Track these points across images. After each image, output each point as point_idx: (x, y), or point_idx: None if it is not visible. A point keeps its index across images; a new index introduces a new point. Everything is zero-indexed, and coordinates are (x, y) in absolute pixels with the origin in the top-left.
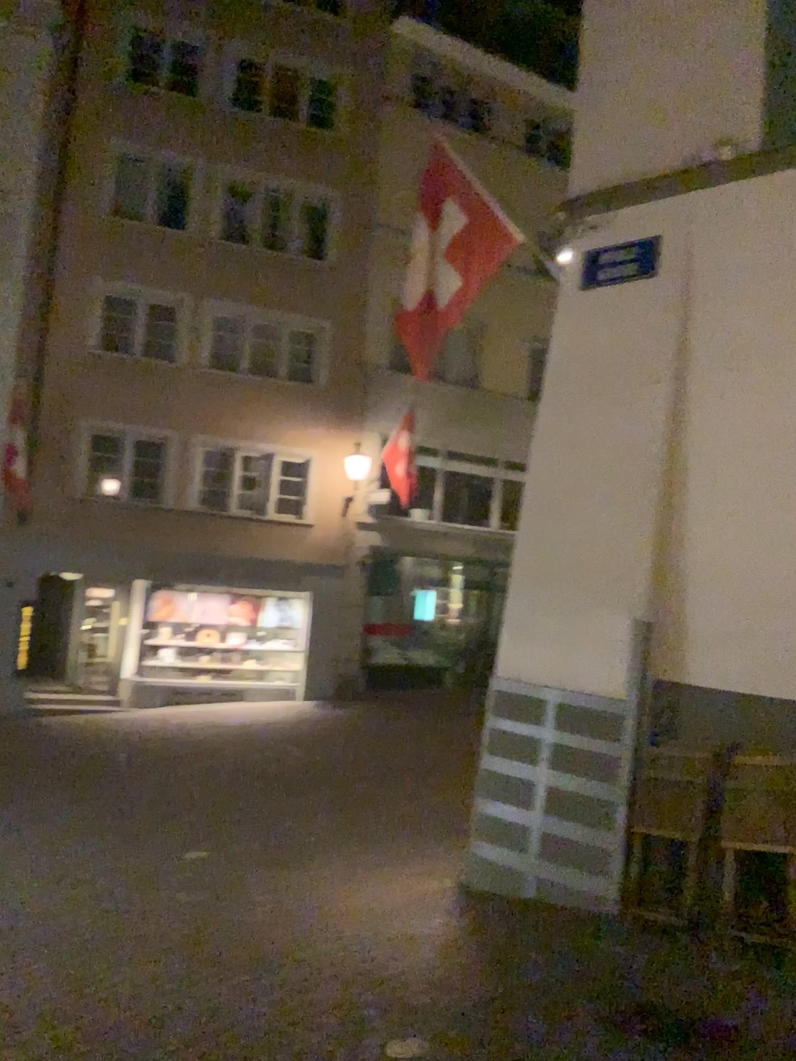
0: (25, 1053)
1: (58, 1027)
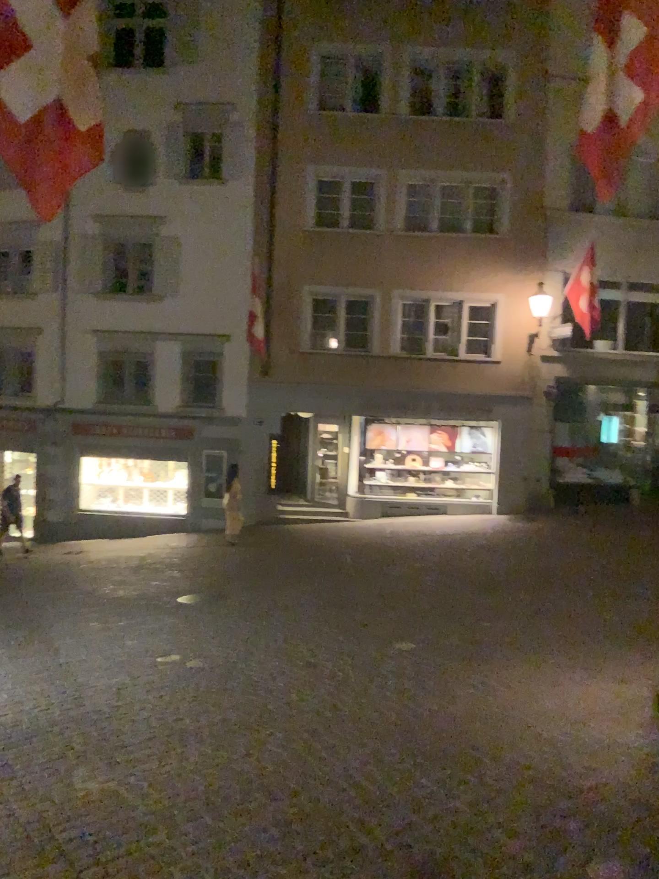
0: (266, 820)
1: (294, 799)
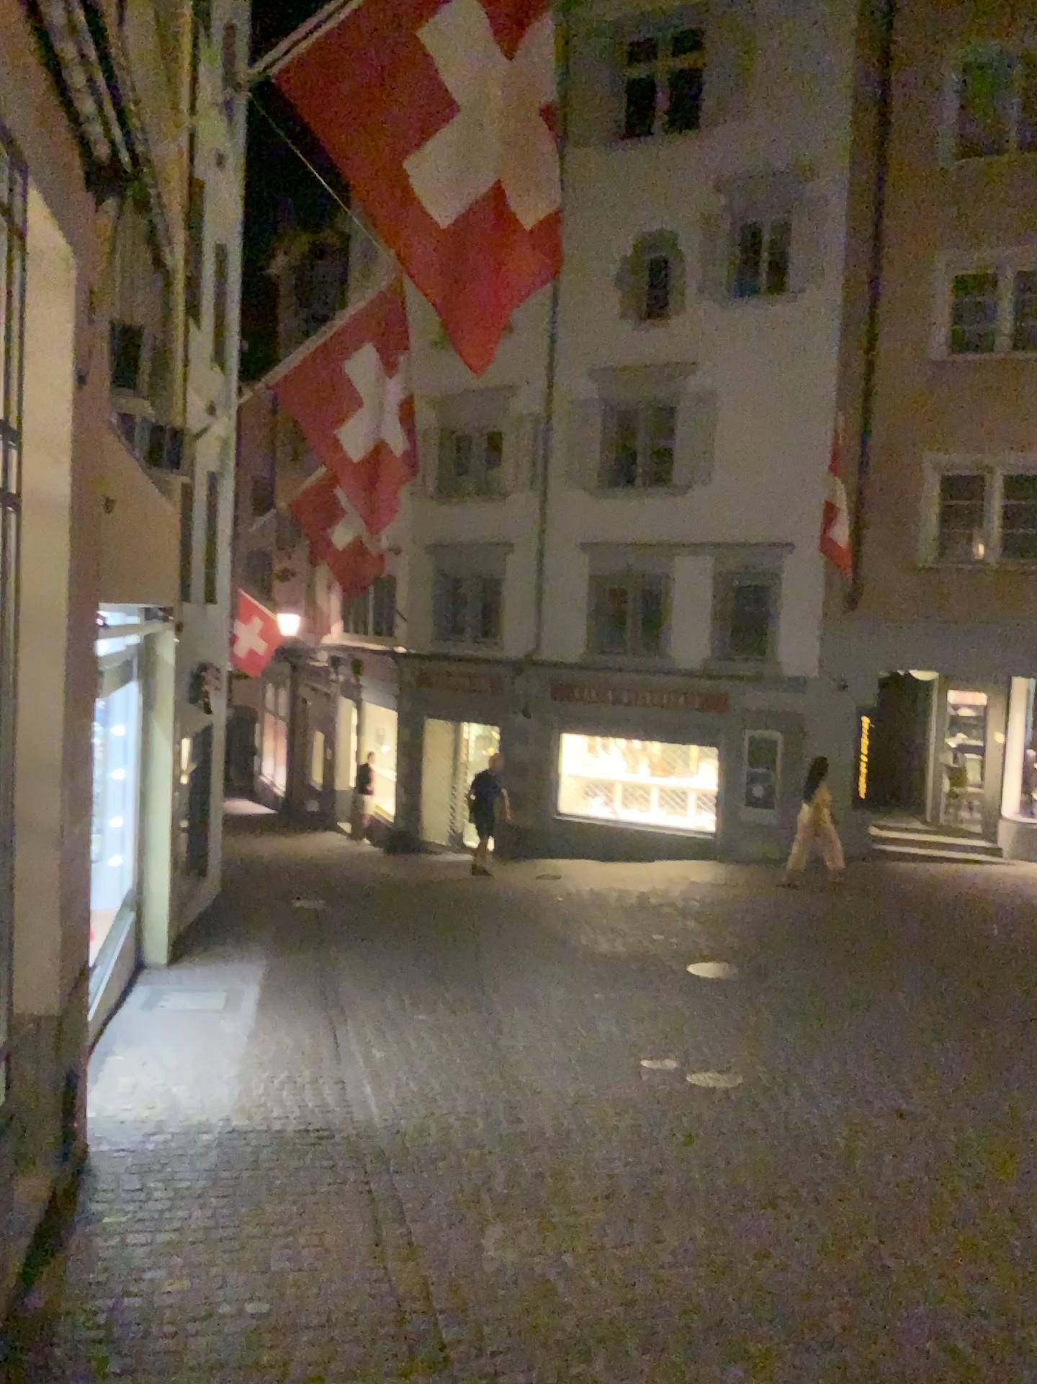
0: (750, 1383)
1: (807, 1355)
